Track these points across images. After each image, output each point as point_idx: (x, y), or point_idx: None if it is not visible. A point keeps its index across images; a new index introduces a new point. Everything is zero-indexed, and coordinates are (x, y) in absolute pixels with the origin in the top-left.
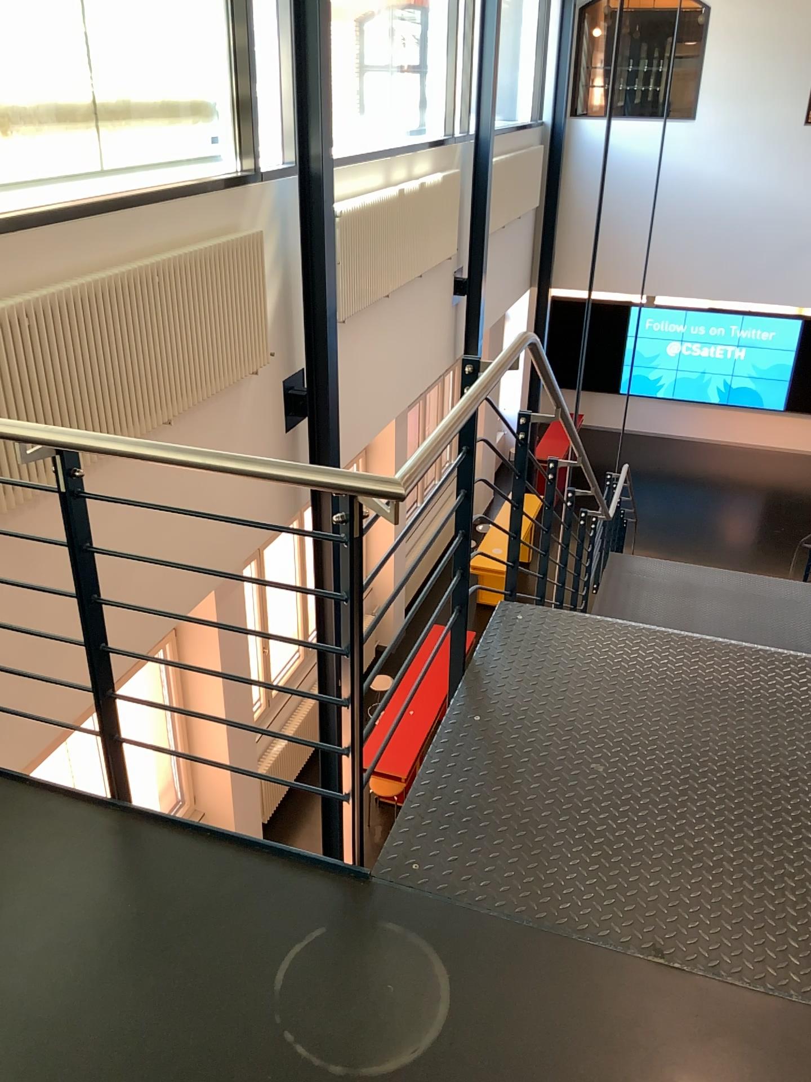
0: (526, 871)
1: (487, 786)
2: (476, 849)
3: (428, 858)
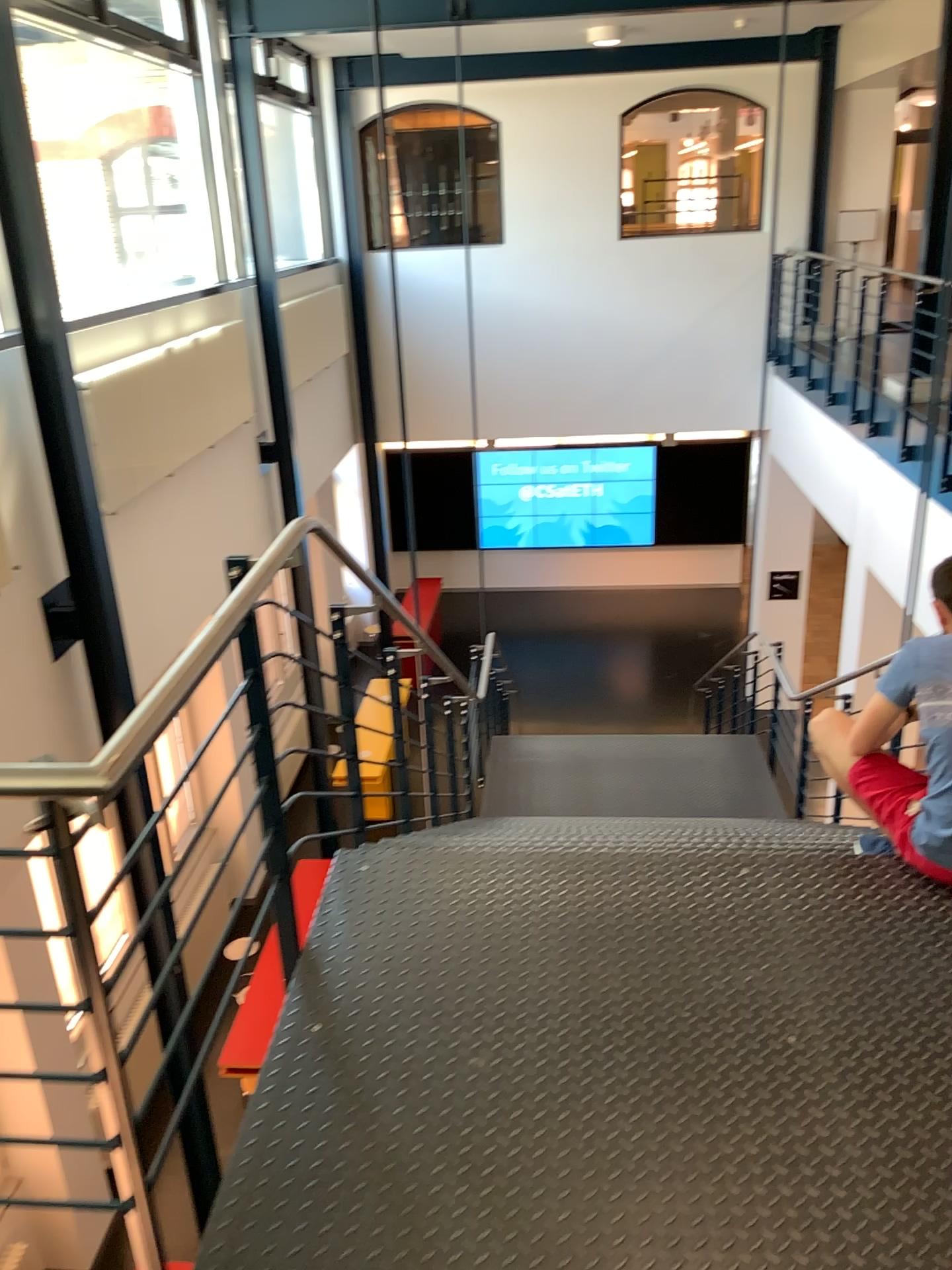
0: (395, 1248)
1: (335, 1127)
2: (325, 1231)
3: (258, 1262)
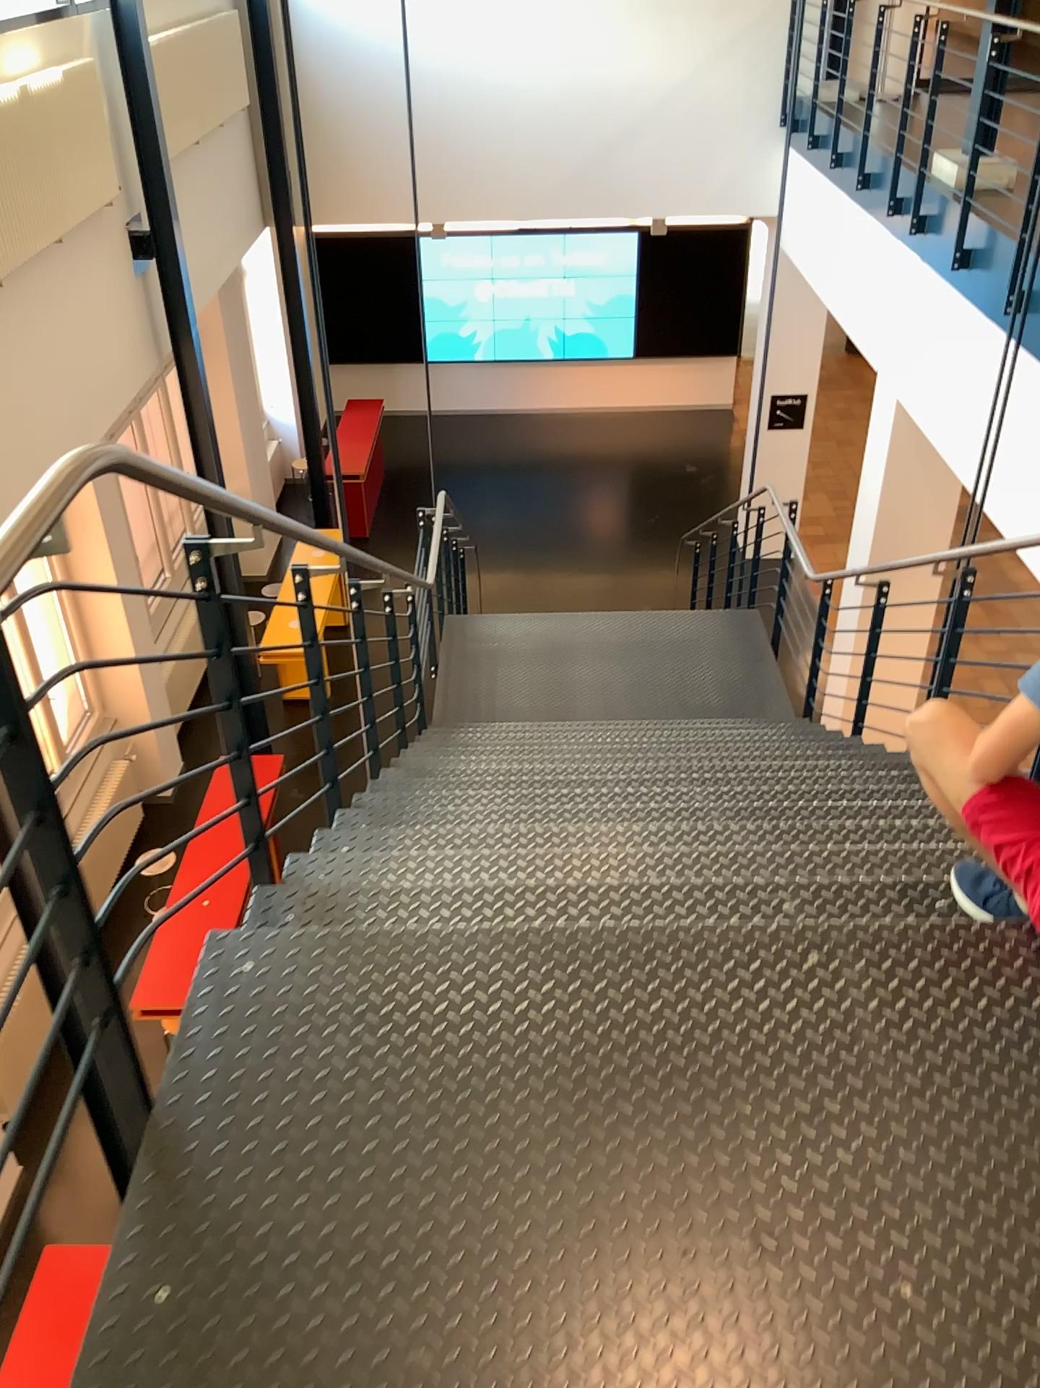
0: None
1: None
2: None
3: None
